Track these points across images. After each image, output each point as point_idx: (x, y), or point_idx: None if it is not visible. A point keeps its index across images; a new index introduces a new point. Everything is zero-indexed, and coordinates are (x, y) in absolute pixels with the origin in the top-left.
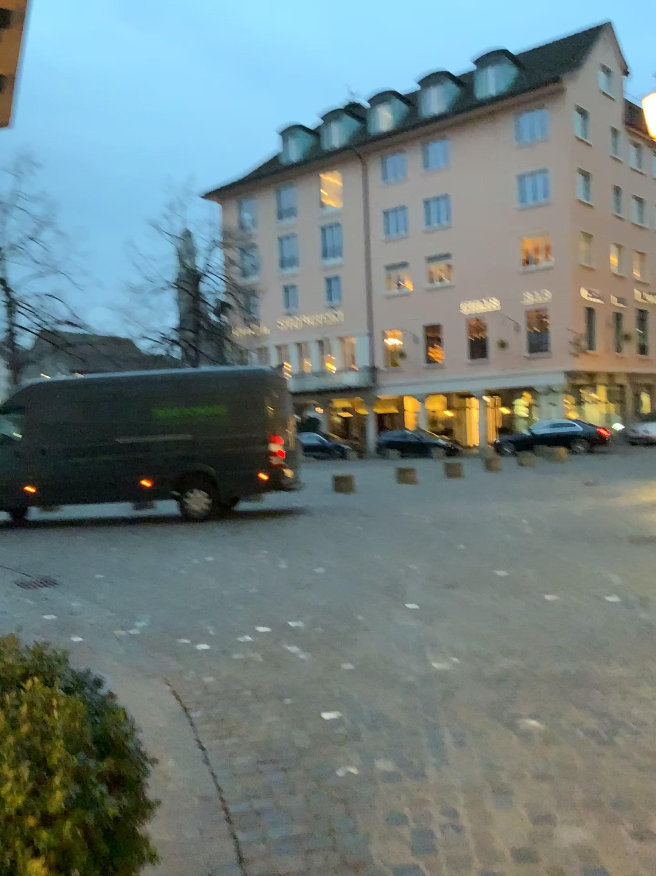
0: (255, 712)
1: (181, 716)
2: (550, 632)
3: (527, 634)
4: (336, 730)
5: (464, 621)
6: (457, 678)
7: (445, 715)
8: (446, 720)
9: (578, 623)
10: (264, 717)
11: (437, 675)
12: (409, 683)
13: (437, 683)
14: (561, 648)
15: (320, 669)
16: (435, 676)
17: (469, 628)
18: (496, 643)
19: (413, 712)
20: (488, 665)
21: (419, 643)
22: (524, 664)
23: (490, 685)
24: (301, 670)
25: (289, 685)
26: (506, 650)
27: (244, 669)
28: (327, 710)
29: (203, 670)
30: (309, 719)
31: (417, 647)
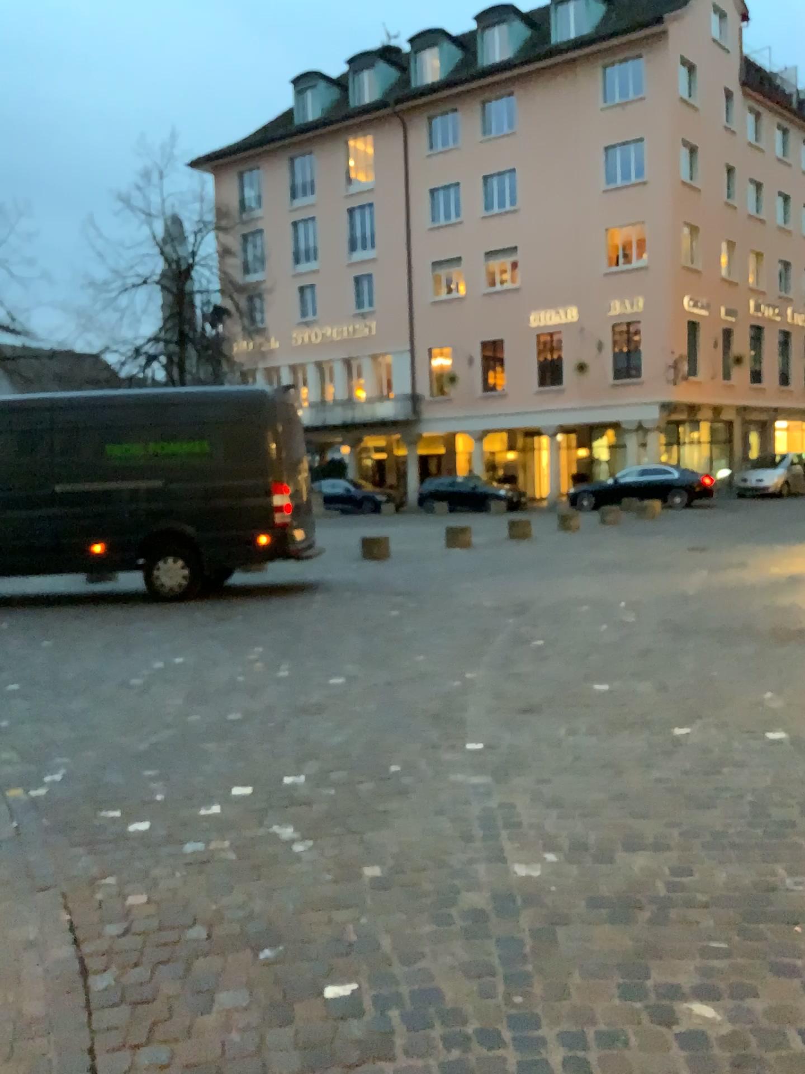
0: (203, 984)
1: (68, 992)
2: (695, 801)
3: (659, 806)
4: (345, 1036)
5: (556, 780)
6: (557, 902)
7: (543, 997)
8: (546, 1009)
9: (737, 785)
10: (217, 996)
11: (522, 895)
12: (475, 913)
13: (523, 914)
14: (719, 834)
15: (326, 877)
16: (518, 896)
17: (566, 793)
18: (612, 825)
19: (486, 988)
20: (606, 871)
21: (488, 825)
22: (665, 870)
23: (613, 918)
24: (293, 882)
25: (269, 917)
26: (630, 840)
27: (199, 876)
28: (331, 980)
29: (130, 877)
30: (297, 1005)
31: (484, 831)
